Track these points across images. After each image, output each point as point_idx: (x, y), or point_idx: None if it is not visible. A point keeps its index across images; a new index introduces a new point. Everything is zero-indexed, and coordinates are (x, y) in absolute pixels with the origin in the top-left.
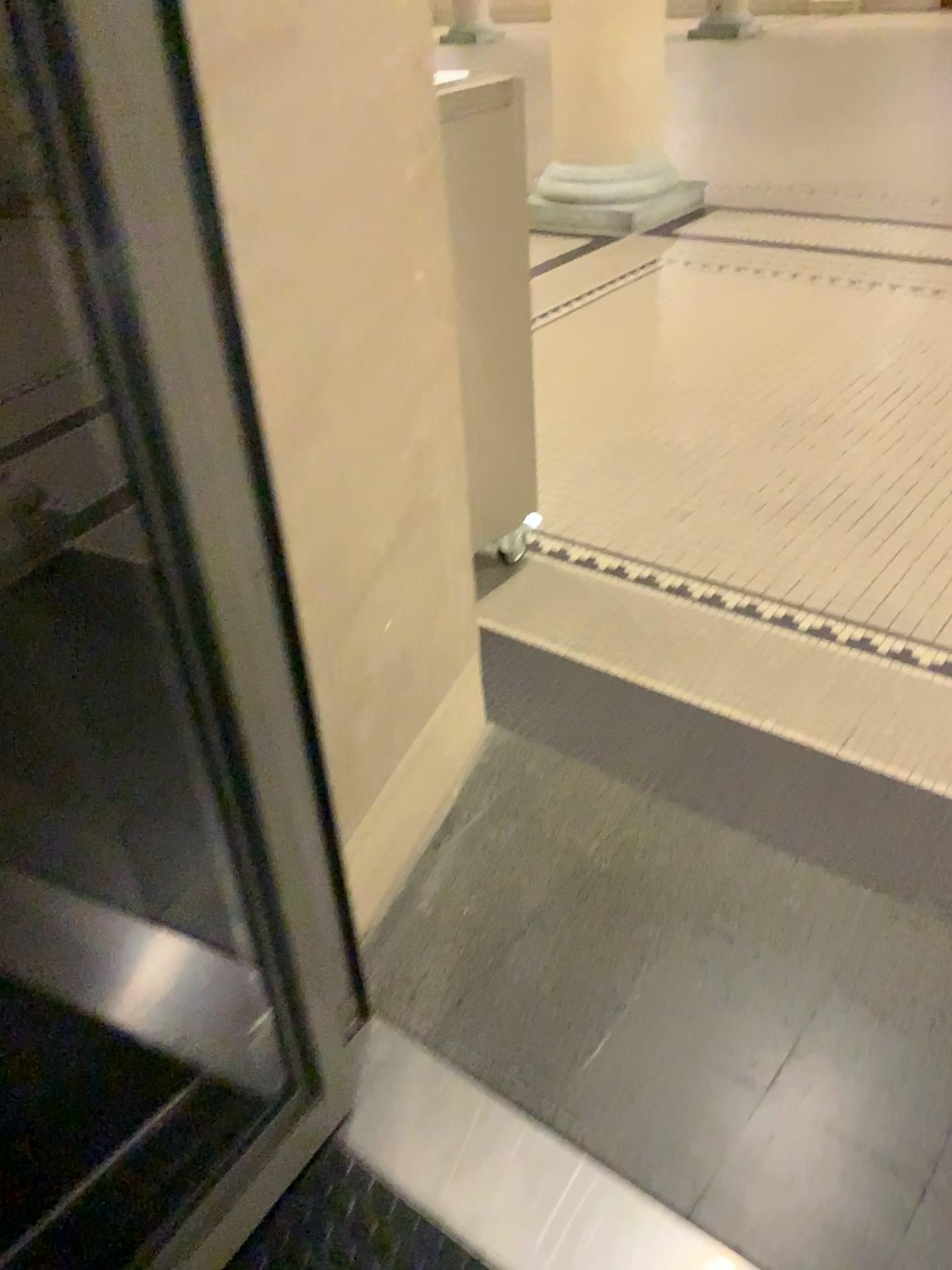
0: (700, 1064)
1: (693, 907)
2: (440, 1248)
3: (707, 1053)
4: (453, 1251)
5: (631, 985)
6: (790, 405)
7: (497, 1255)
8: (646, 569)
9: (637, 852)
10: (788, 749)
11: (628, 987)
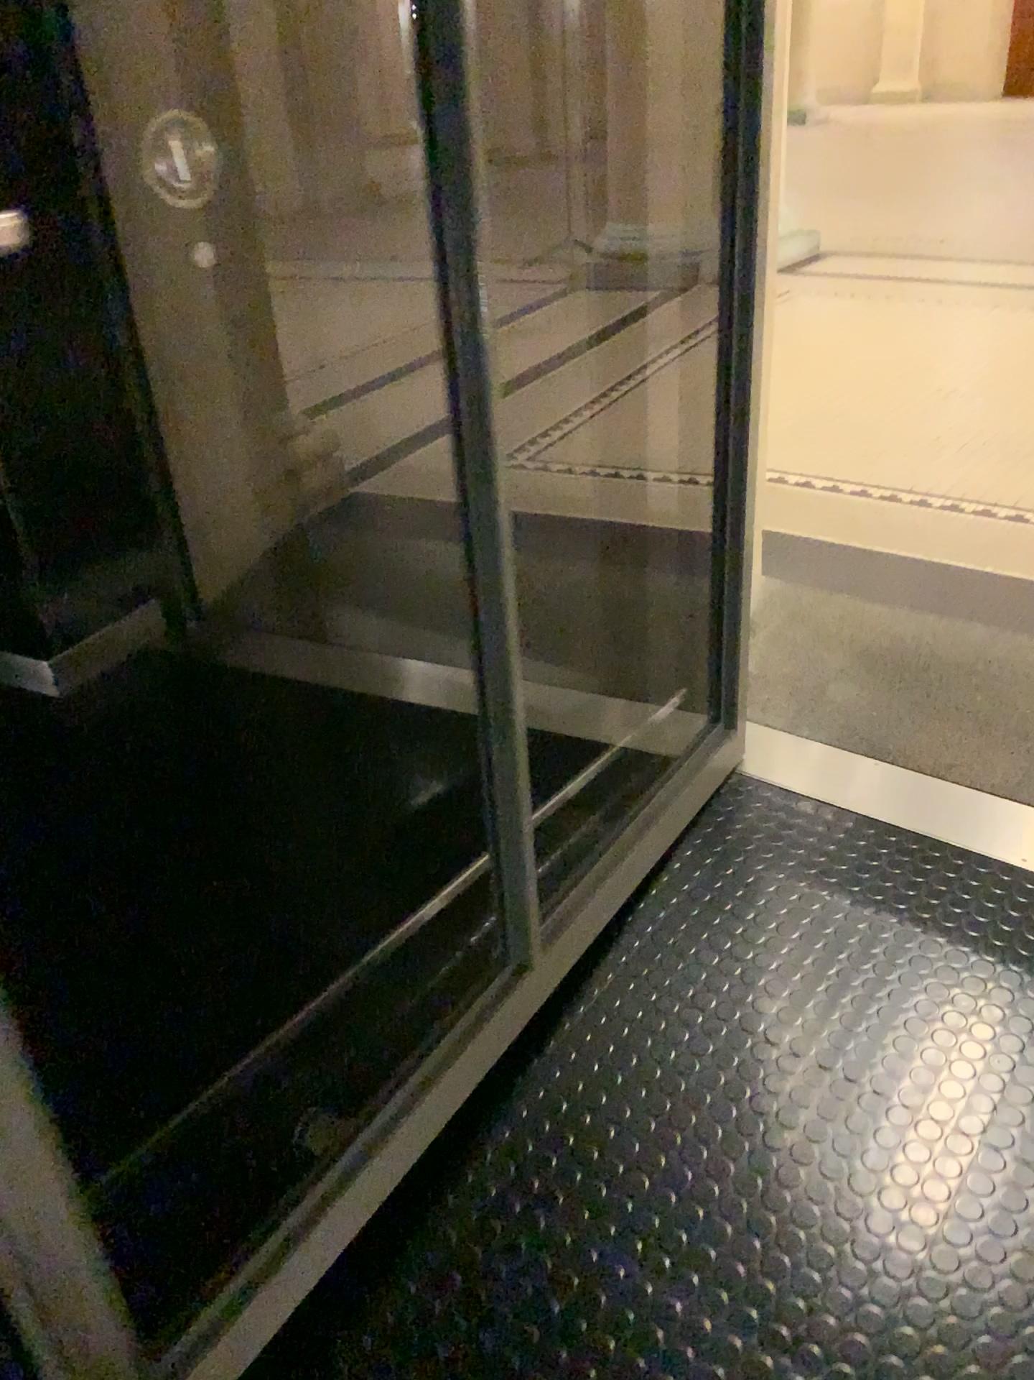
0: (991, 723)
1: (959, 655)
2: (835, 809)
3: (994, 718)
4: (845, 809)
5: (926, 692)
6: (943, 385)
7: (877, 810)
8: (855, 485)
9: (906, 631)
10: (1006, 576)
11: (924, 693)
